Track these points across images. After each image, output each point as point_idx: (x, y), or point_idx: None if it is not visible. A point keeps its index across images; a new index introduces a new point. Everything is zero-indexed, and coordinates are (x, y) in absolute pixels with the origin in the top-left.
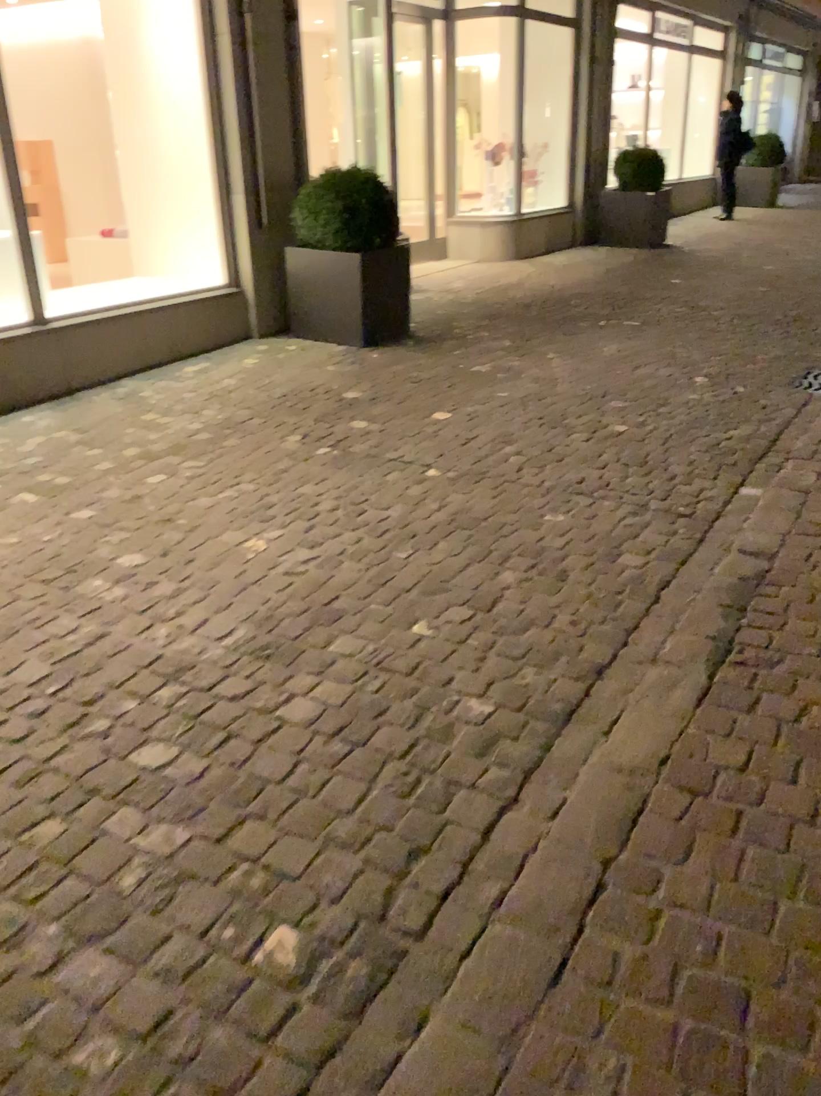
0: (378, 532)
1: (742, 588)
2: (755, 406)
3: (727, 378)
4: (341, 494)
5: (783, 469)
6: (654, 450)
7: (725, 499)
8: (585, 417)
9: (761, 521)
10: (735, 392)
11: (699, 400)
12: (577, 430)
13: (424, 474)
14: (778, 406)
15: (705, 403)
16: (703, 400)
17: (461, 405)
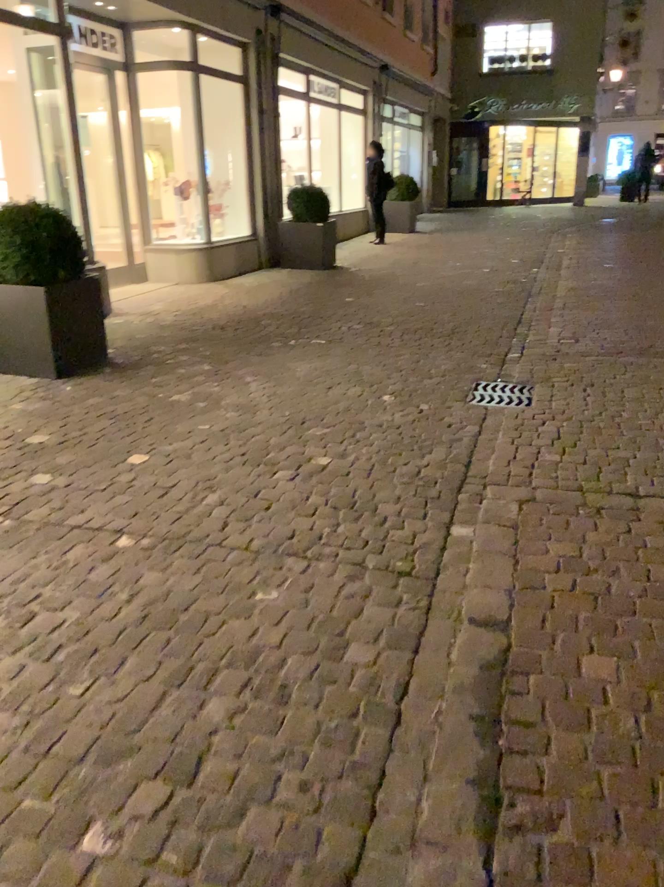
0: (49, 653)
1: (489, 688)
2: (444, 426)
3: (412, 395)
4: (8, 593)
5: (487, 500)
6: (360, 488)
7: (441, 547)
8: (286, 451)
9: (484, 577)
10: (421, 410)
11: (392, 422)
12: (280, 468)
13: (114, 547)
14: (462, 423)
15: (398, 425)
16: (395, 422)
17: (158, 446)
